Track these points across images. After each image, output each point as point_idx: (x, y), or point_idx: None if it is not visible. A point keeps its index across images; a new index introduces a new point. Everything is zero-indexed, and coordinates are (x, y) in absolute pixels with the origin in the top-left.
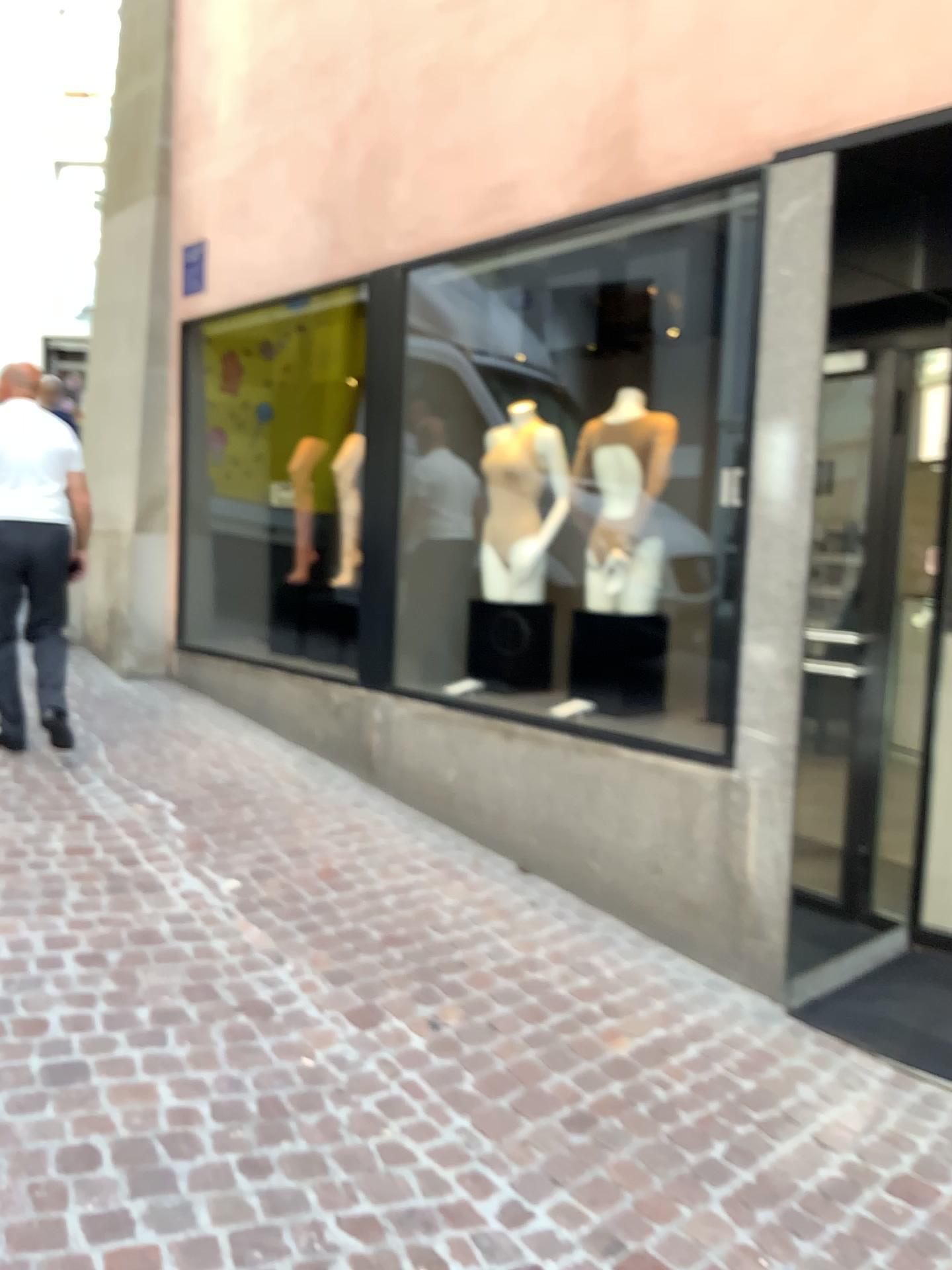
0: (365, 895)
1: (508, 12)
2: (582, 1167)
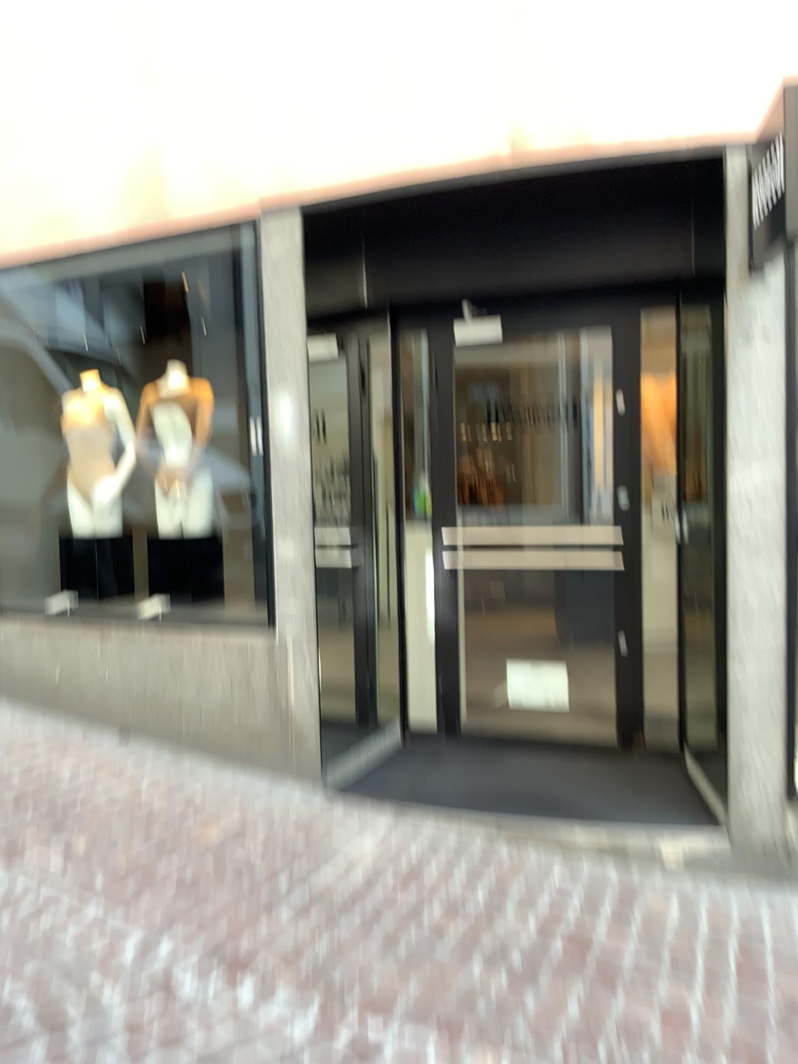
0: None
1: (52, 78)
2: (192, 910)
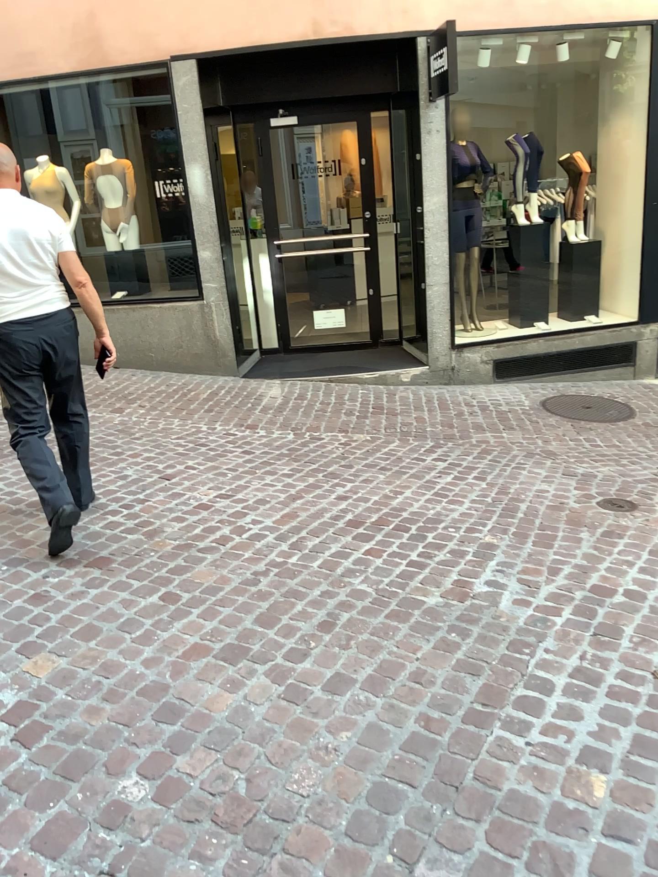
0: None
1: None
2: (220, 416)
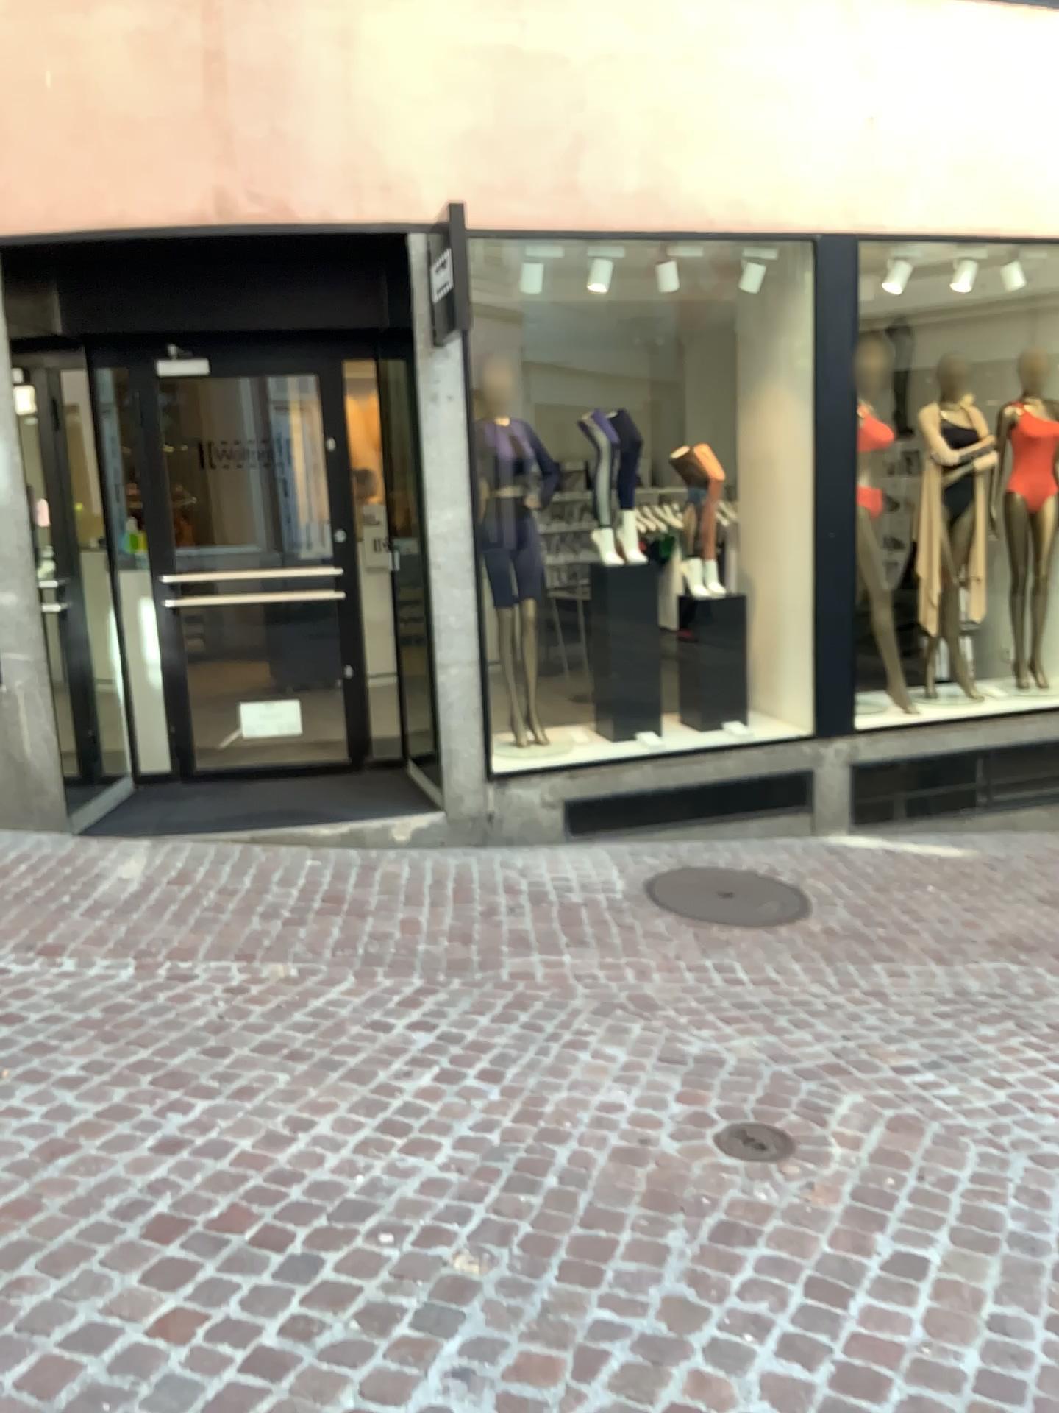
0: None
1: None
2: None
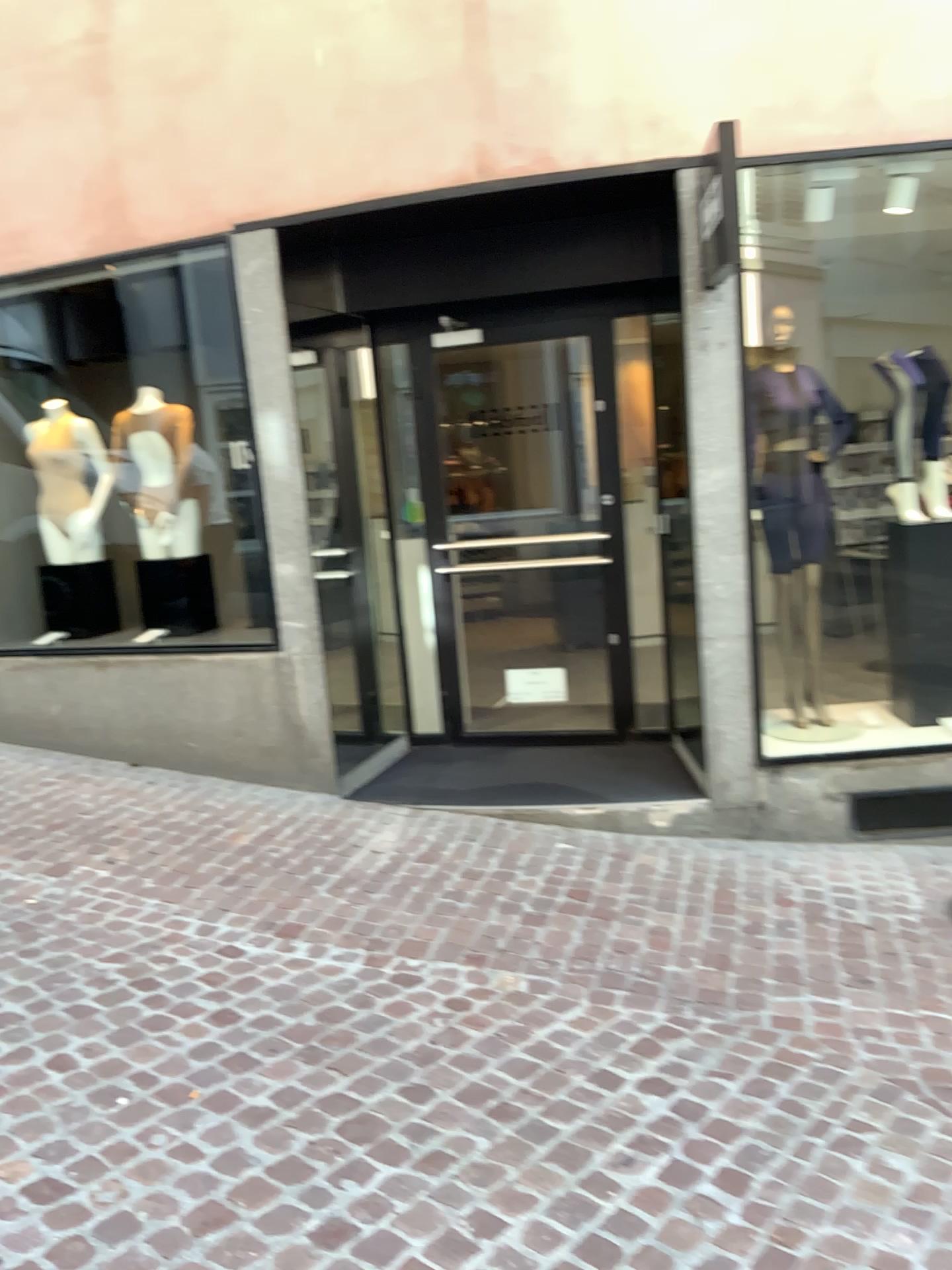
0: (17, 806)
1: None
2: (240, 898)
